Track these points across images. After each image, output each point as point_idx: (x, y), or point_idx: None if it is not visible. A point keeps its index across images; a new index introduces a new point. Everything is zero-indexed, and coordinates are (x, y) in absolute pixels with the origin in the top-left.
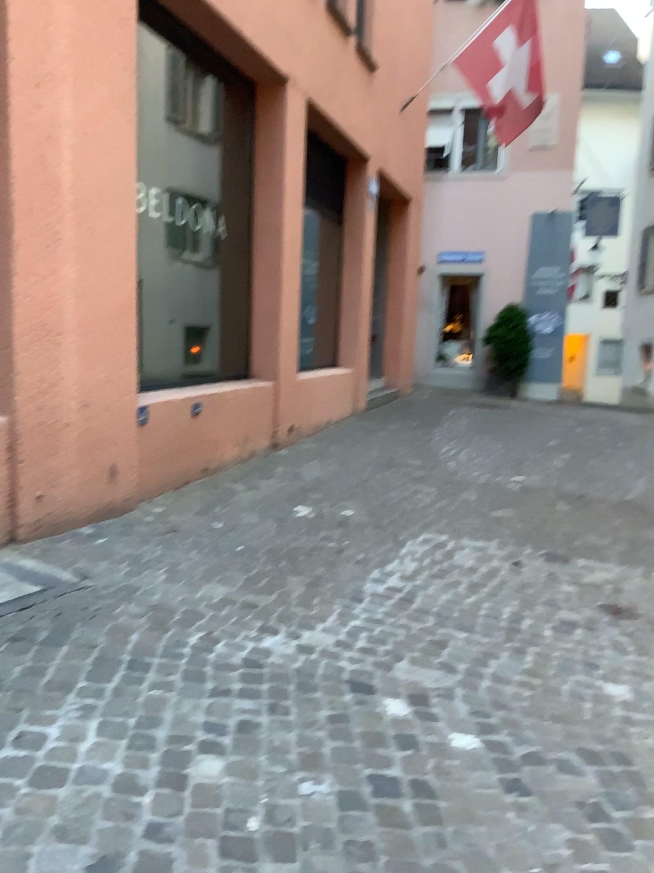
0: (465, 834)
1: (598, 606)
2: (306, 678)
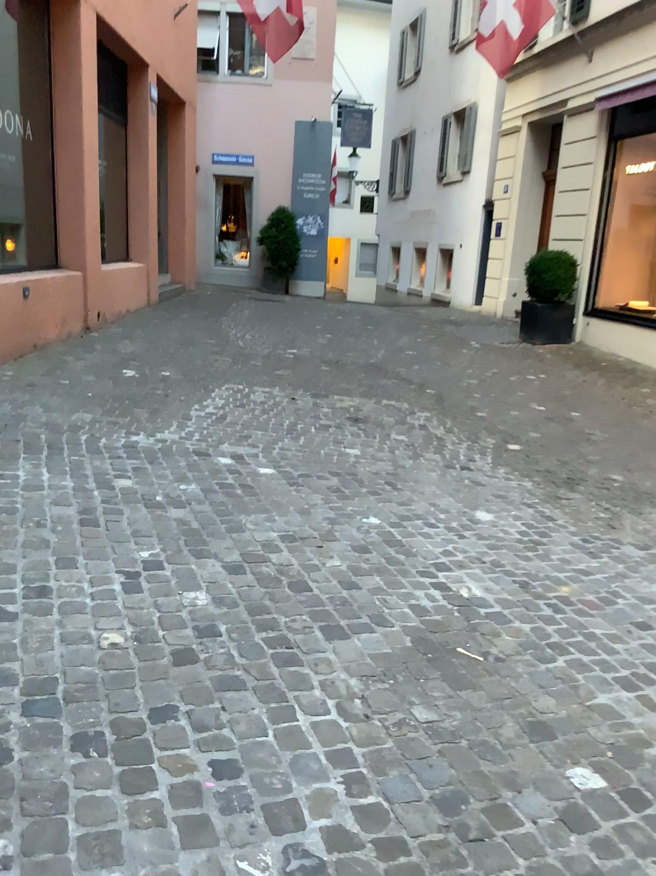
0: (271, 495)
1: (344, 415)
2: (168, 447)
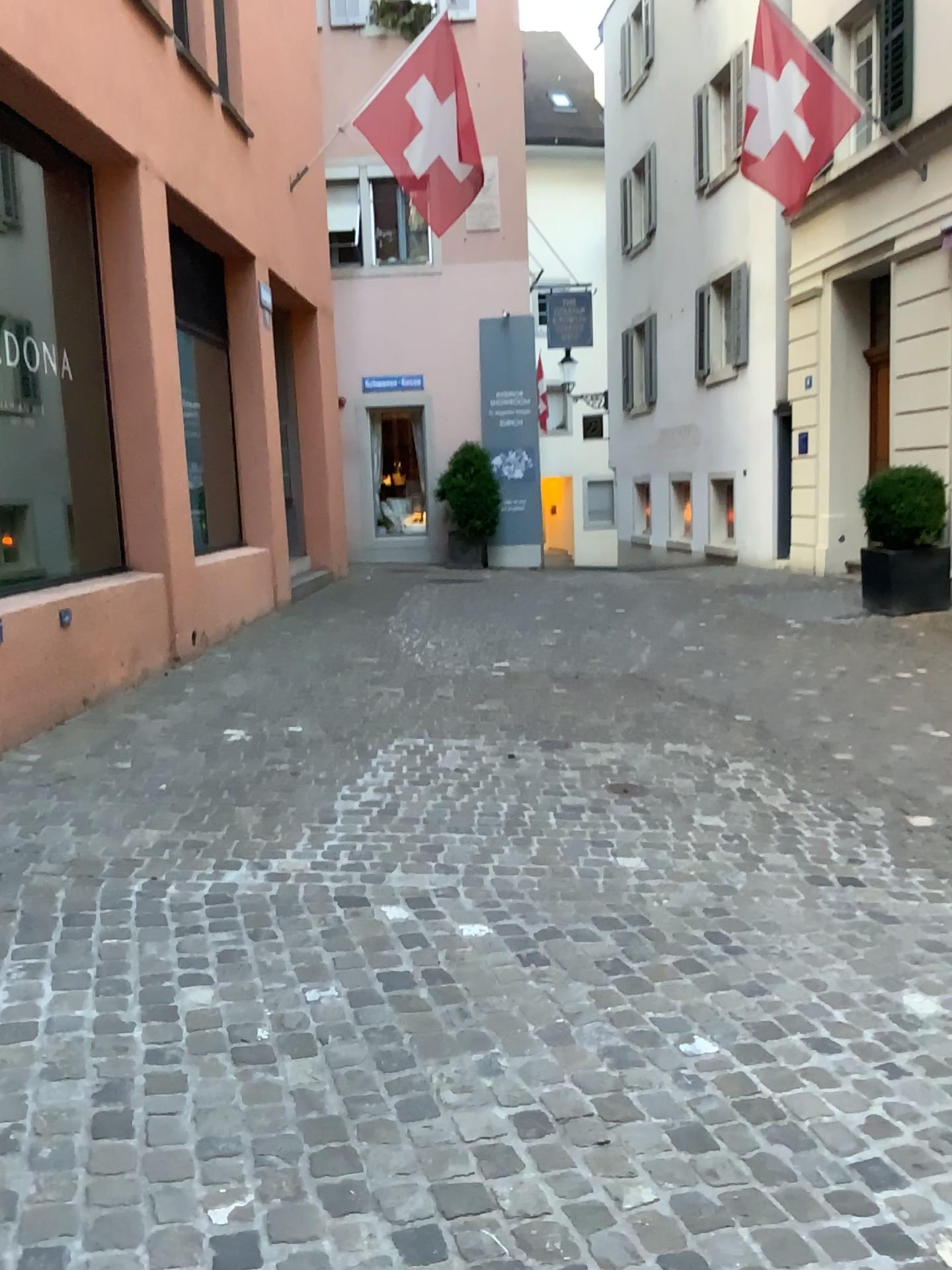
0: (488, 1002)
1: (606, 786)
2: (288, 899)
